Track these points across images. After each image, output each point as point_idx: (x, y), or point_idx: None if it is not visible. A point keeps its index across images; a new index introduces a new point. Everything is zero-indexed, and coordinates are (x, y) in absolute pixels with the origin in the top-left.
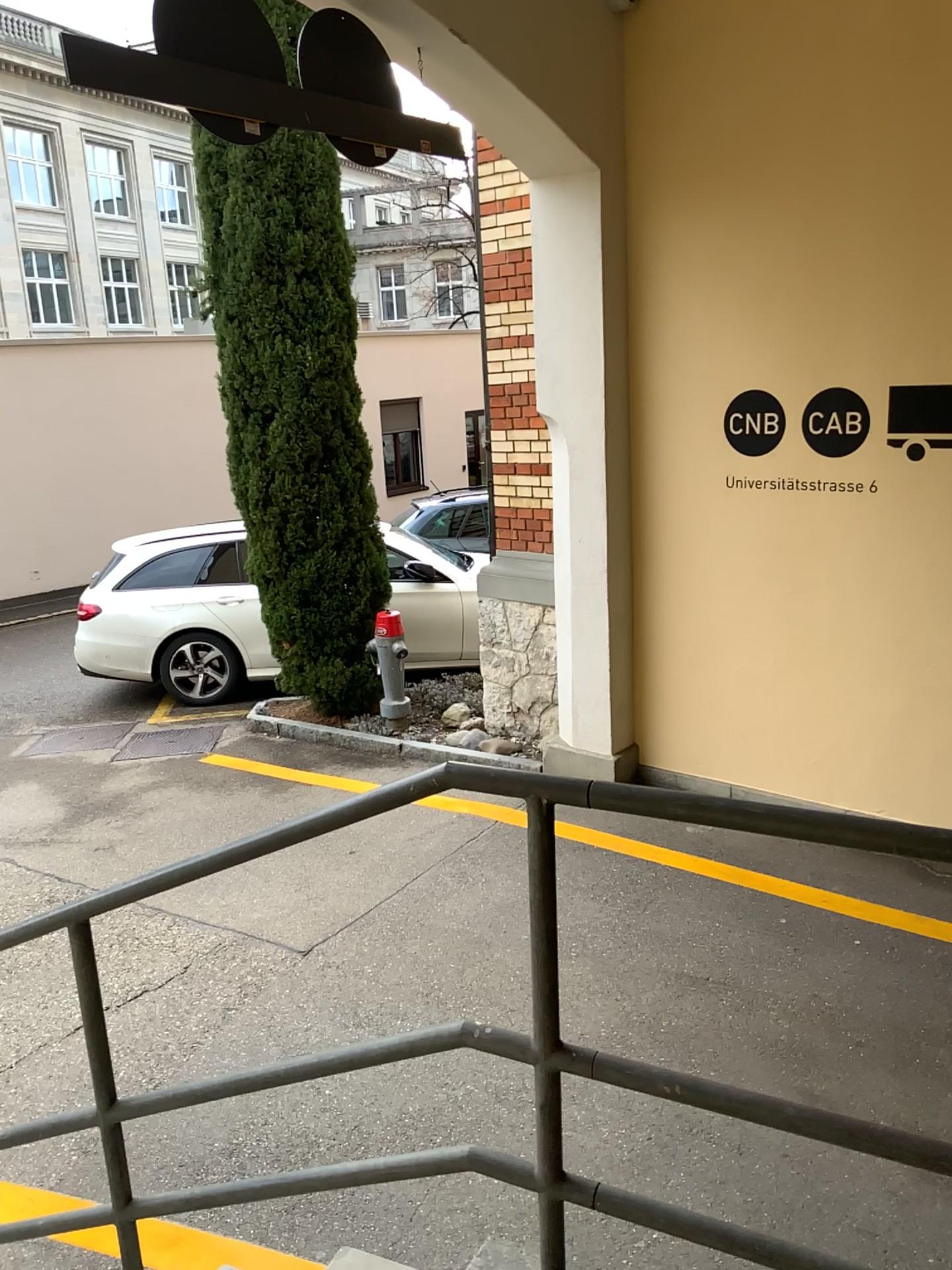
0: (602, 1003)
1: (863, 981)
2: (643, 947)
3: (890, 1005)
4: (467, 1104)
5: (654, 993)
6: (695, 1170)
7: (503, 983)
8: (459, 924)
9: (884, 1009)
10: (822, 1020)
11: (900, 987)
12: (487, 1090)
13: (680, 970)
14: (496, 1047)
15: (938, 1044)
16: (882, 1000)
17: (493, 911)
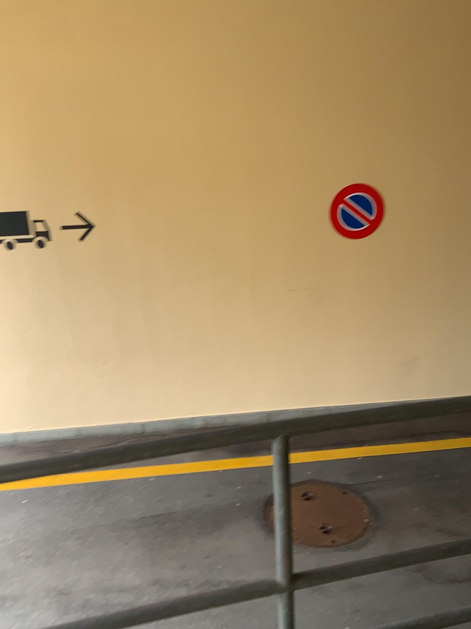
0: None
1: (29, 520)
2: None
3: (43, 527)
4: None
5: None
6: None
7: None
8: None
9: (40, 530)
10: (8, 551)
11: (47, 515)
12: None
13: None
14: None
15: (67, 537)
16: (39, 526)
17: None
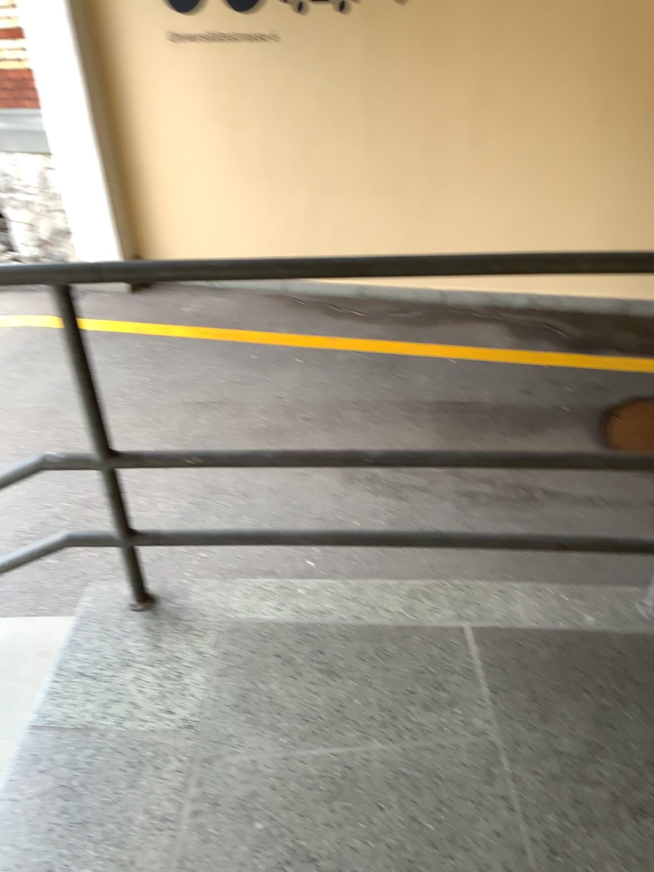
0: (142, 430)
1: (301, 382)
2: (163, 390)
3: (318, 392)
4: (62, 513)
5: (175, 416)
6: (217, 511)
7: (70, 433)
8: (29, 401)
9: (315, 395)
10: (281, 409)
11: (323, 380)
12: (74, 501)
13: (189, 399)
14: (70, 465)
15: (347, 408)
16: (314, 390)
17: (52, 388)
